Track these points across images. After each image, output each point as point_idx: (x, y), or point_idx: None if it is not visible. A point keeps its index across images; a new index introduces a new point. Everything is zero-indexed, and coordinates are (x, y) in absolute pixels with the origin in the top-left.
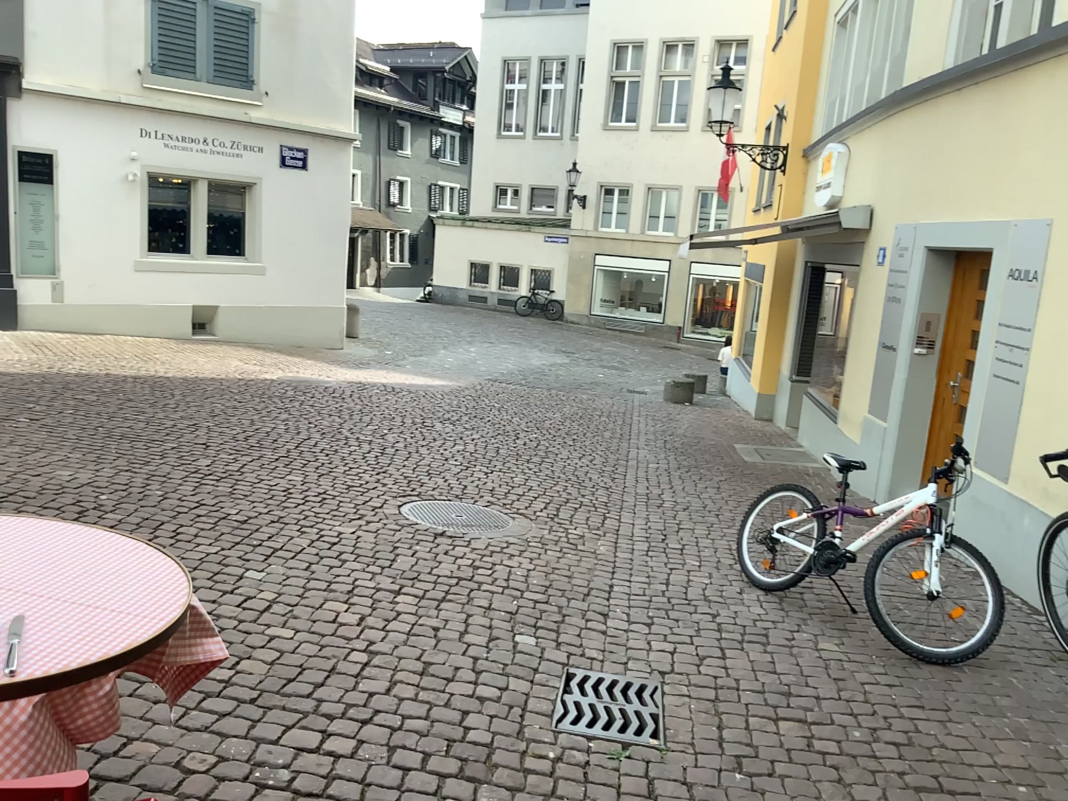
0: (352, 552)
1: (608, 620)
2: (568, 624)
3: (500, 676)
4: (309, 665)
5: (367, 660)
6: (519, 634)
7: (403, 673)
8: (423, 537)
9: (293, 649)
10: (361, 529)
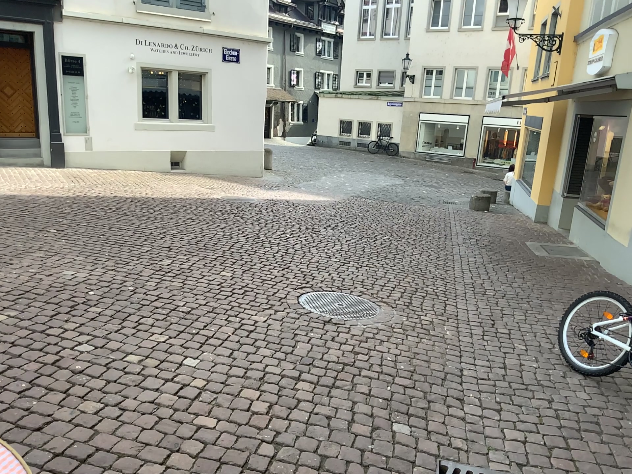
0: (264, 340)
1: (464, 405)
2: (432, 409)
3: (384, 471)
4: (226, 461)
5: (274, 455)
6: (395, 422)
7: (303, 469)
8: (316, 325)
9: (213, 442)
10: (271, 318)
